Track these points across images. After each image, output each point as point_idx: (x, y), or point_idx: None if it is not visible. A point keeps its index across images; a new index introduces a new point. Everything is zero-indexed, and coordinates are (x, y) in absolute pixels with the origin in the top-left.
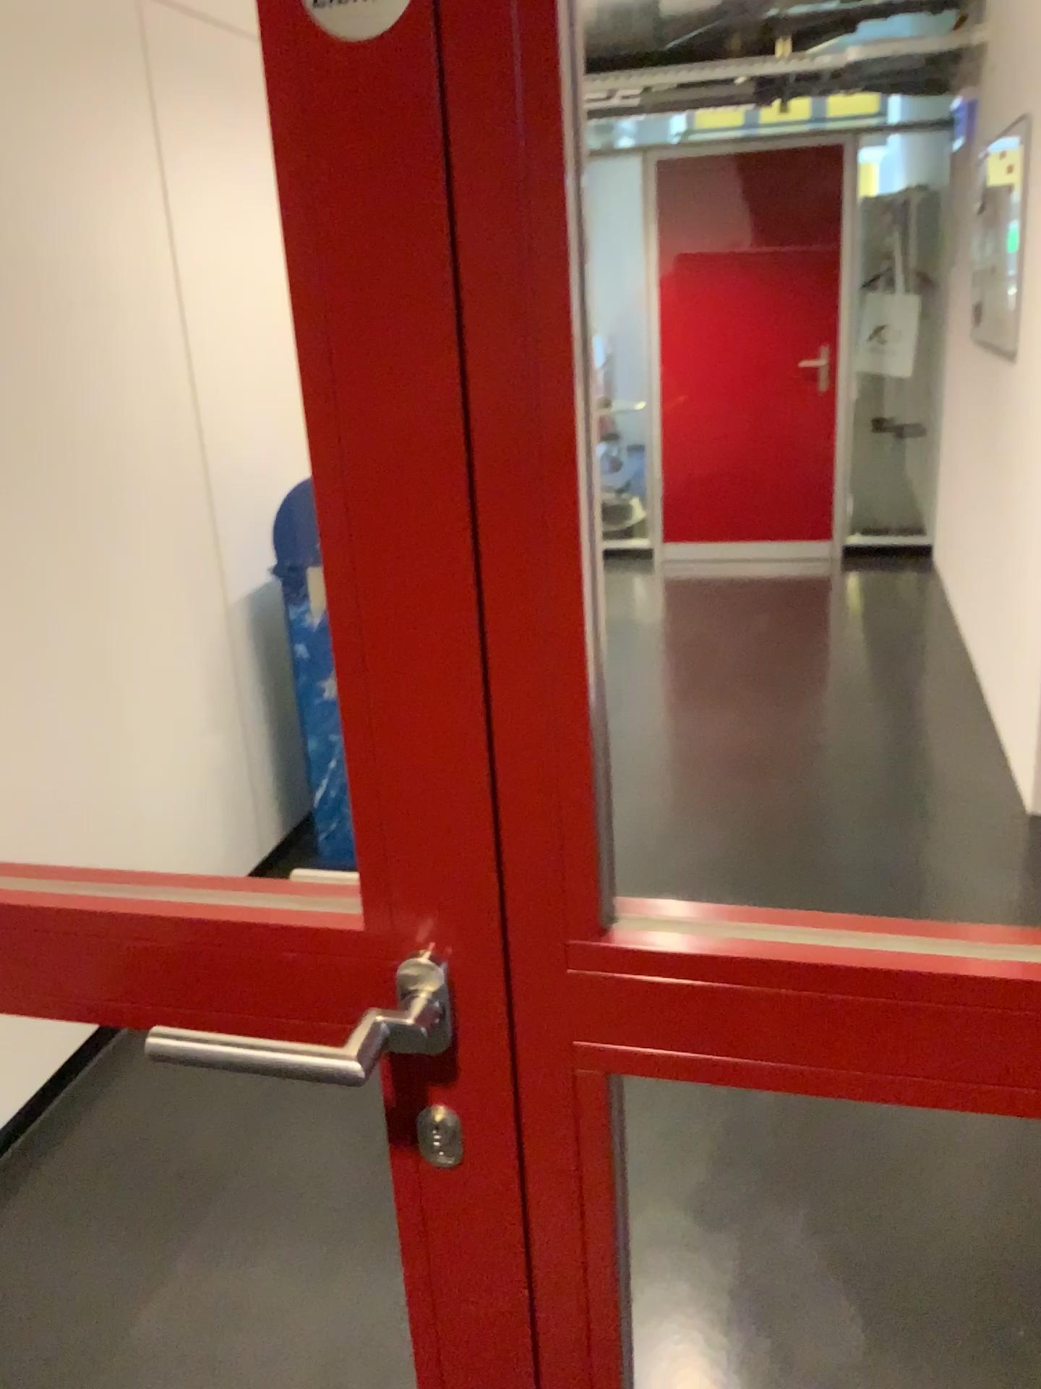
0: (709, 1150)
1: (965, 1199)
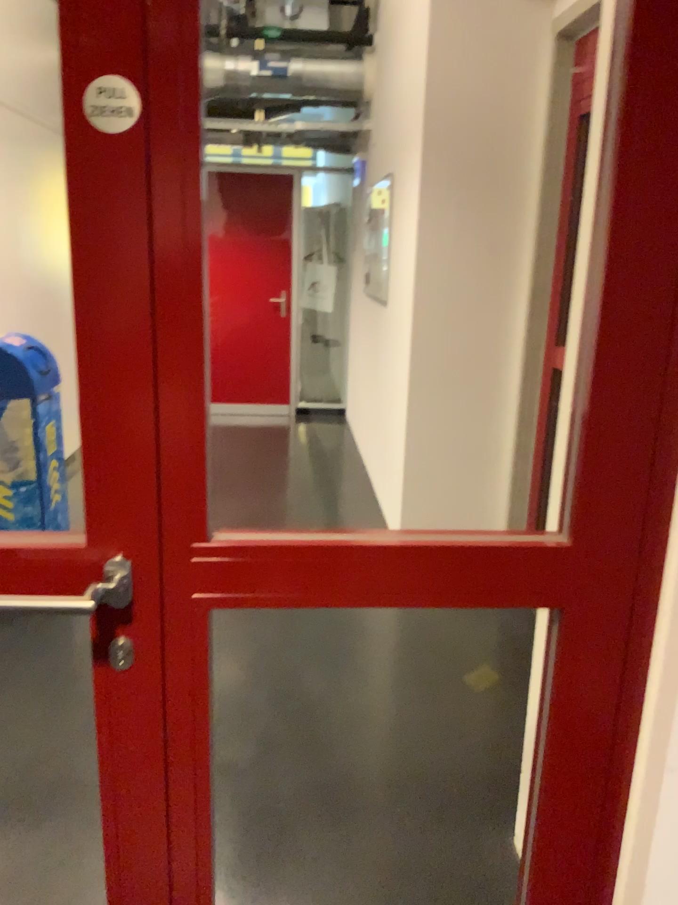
0: (225, 738)
1: (364, 746)
